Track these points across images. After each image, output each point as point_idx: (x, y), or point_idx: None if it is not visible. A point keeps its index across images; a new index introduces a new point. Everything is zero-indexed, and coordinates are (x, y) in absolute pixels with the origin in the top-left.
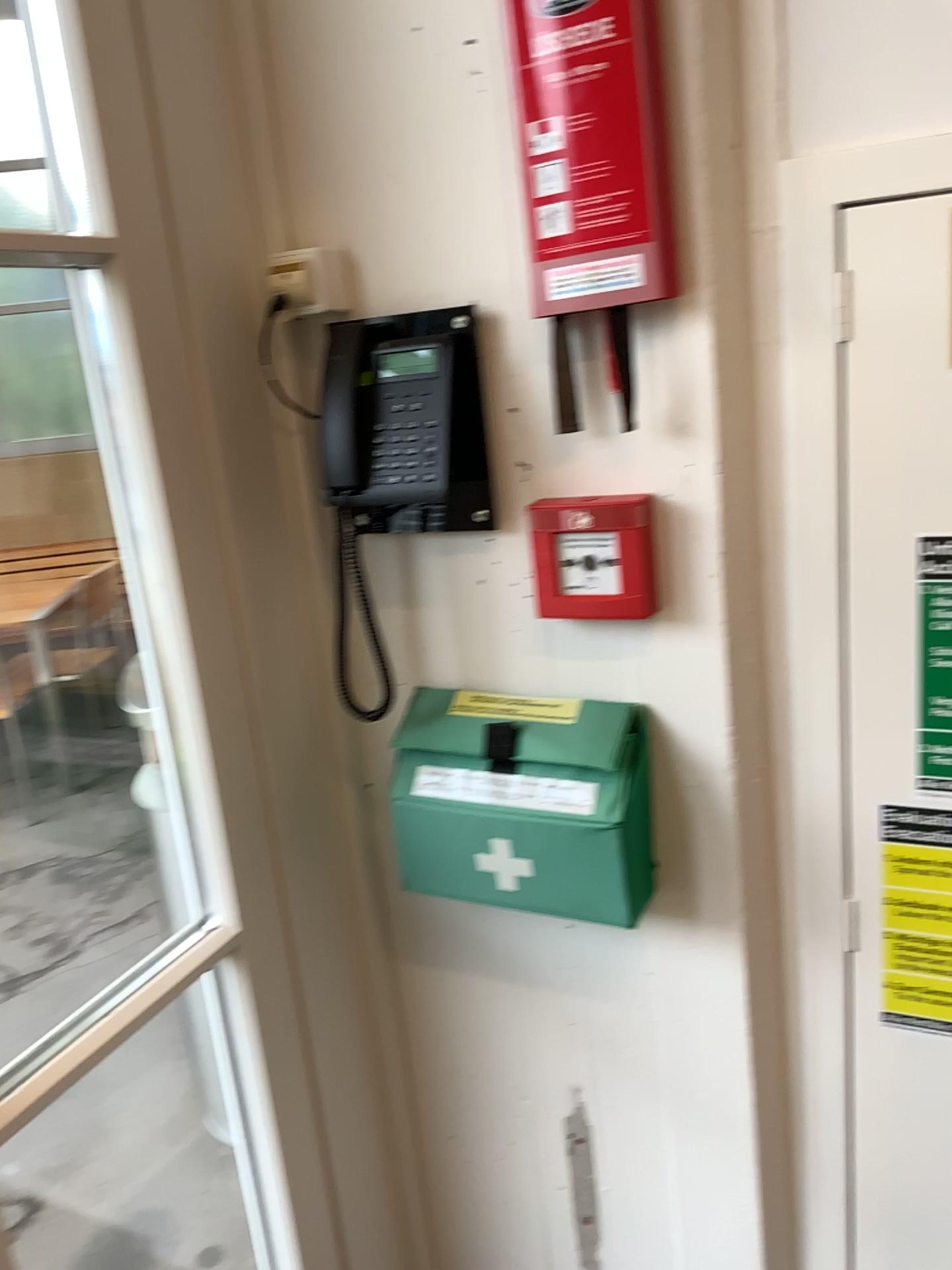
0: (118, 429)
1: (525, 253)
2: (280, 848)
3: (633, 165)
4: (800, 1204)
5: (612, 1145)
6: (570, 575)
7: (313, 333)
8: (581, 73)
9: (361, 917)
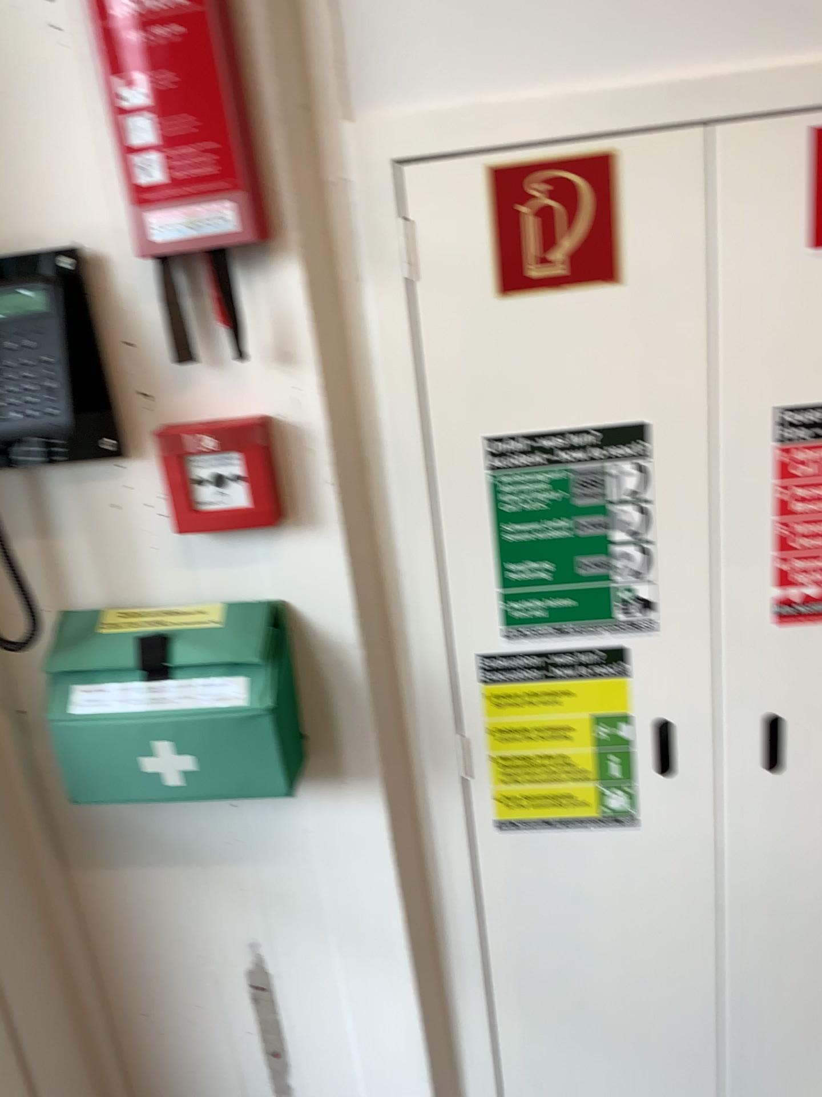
0: None
1: (125, 198)
2: None
3: (218, 119)
4: (449, 991)
5: (291, 985)
6: (200, 493)
7: None
8: (161, 32)
9: (31, 836)
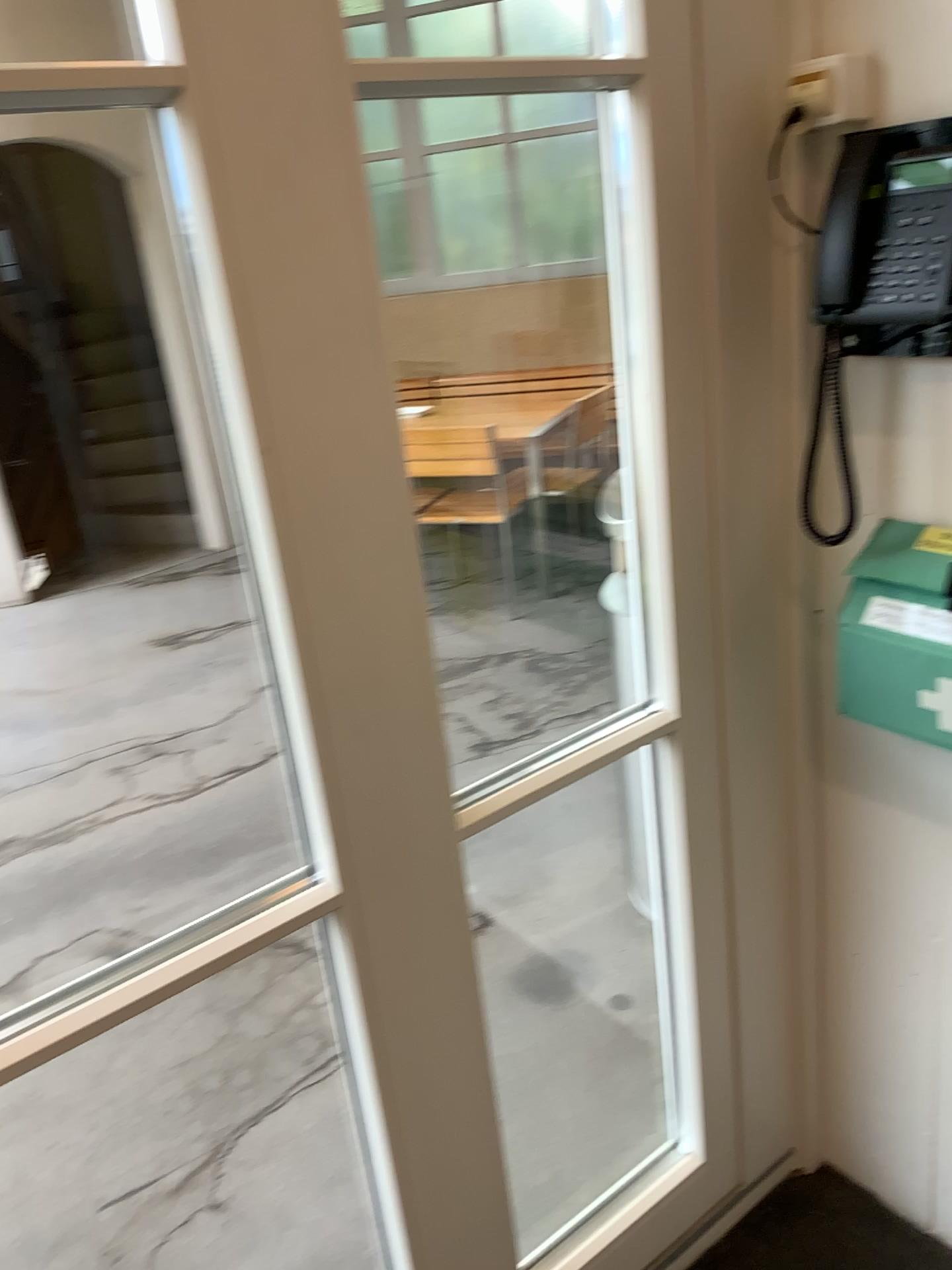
0: (624, 247)
1: None
2: (725, 654)
3: None
4: None
5: None
6: None
7: (824, 147)
8: None
9: (794, 733)
